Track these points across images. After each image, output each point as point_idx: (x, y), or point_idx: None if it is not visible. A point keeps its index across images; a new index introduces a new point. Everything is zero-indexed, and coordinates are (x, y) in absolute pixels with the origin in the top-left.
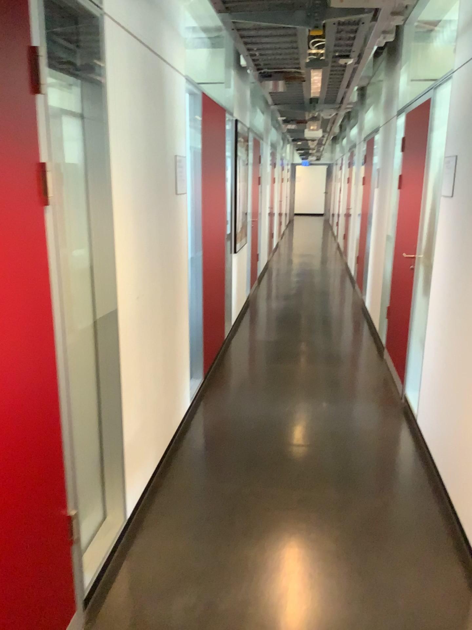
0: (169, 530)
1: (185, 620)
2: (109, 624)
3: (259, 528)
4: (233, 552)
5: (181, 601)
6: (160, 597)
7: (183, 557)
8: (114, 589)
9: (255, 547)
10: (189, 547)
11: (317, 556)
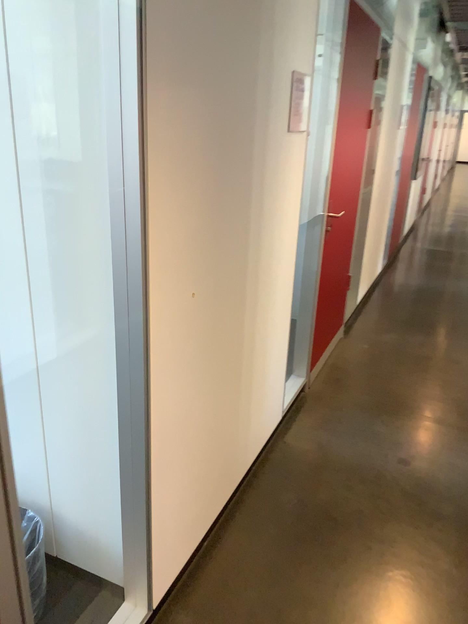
0: (379, 314)
1: (394, 339)
2: (357, 335)
3: (430, 321)
4: (416, 325)
5: (391, 334)
6: (380, 332)
7: (388, 323)
8: (356, 327)
9: (428, 326)
10: (391, 321)
11: (464, 333)
